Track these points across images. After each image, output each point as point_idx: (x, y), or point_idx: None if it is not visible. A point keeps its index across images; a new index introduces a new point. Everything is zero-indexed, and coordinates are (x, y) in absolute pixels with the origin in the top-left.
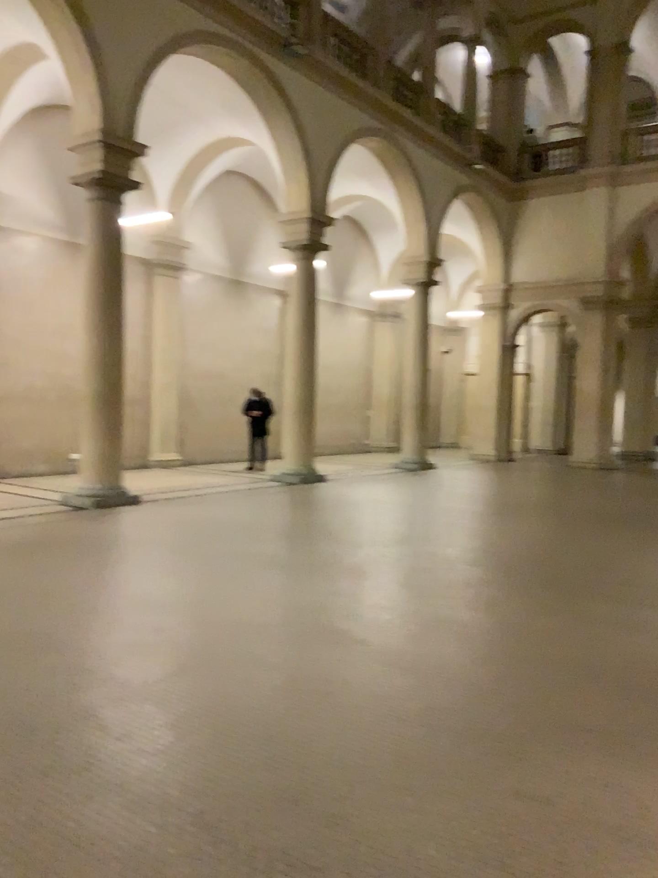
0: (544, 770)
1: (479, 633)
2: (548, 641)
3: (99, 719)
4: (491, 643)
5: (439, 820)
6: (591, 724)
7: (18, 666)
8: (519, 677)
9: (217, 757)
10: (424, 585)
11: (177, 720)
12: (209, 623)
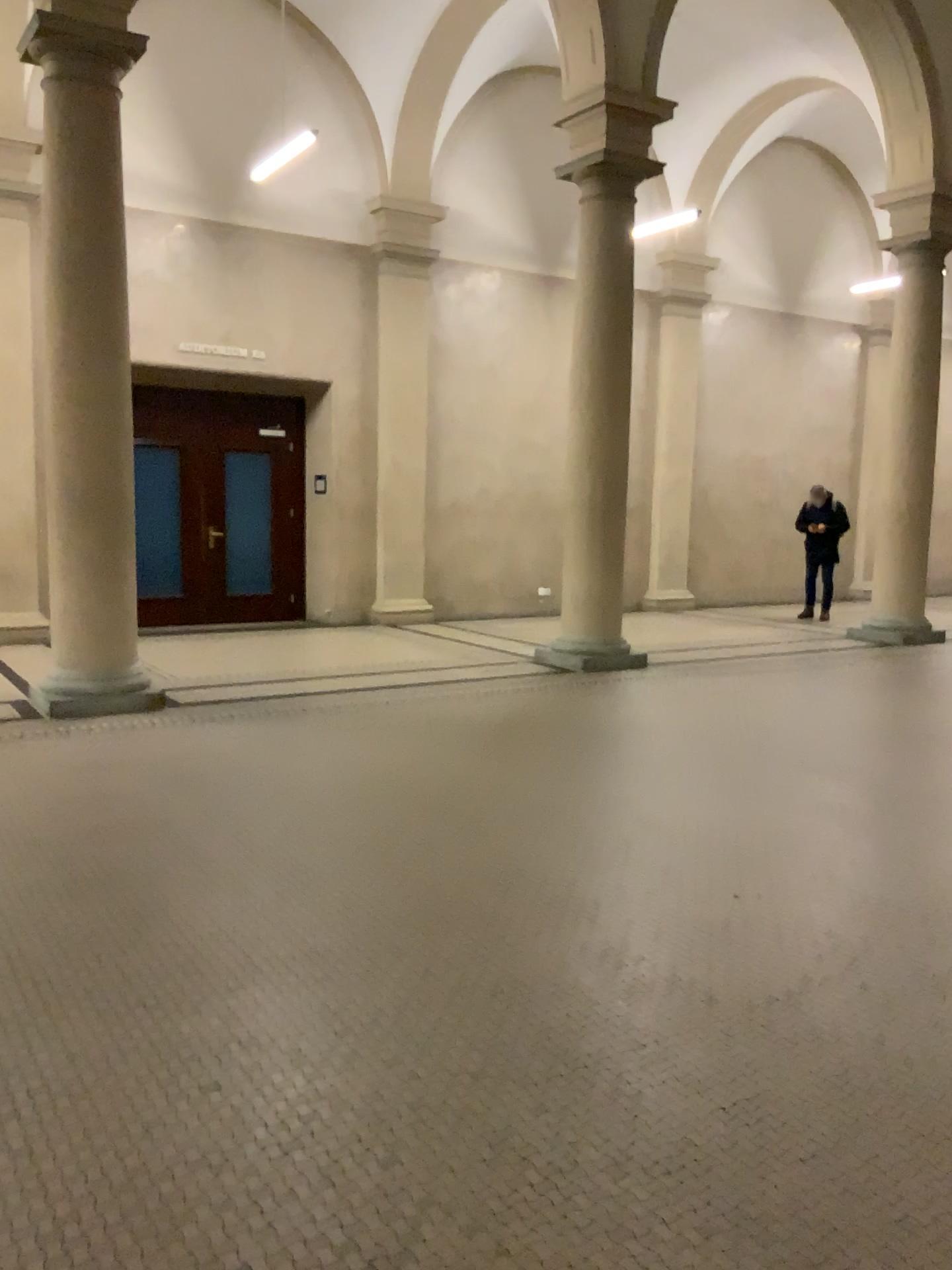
0: None
1: None
2: None
3: (680, 1075)
4: None
5: None
6: None
7: (527, 944)
8: None
9: (931, 1212)
10: None
11: (828, 1105)
12: (825, 898)
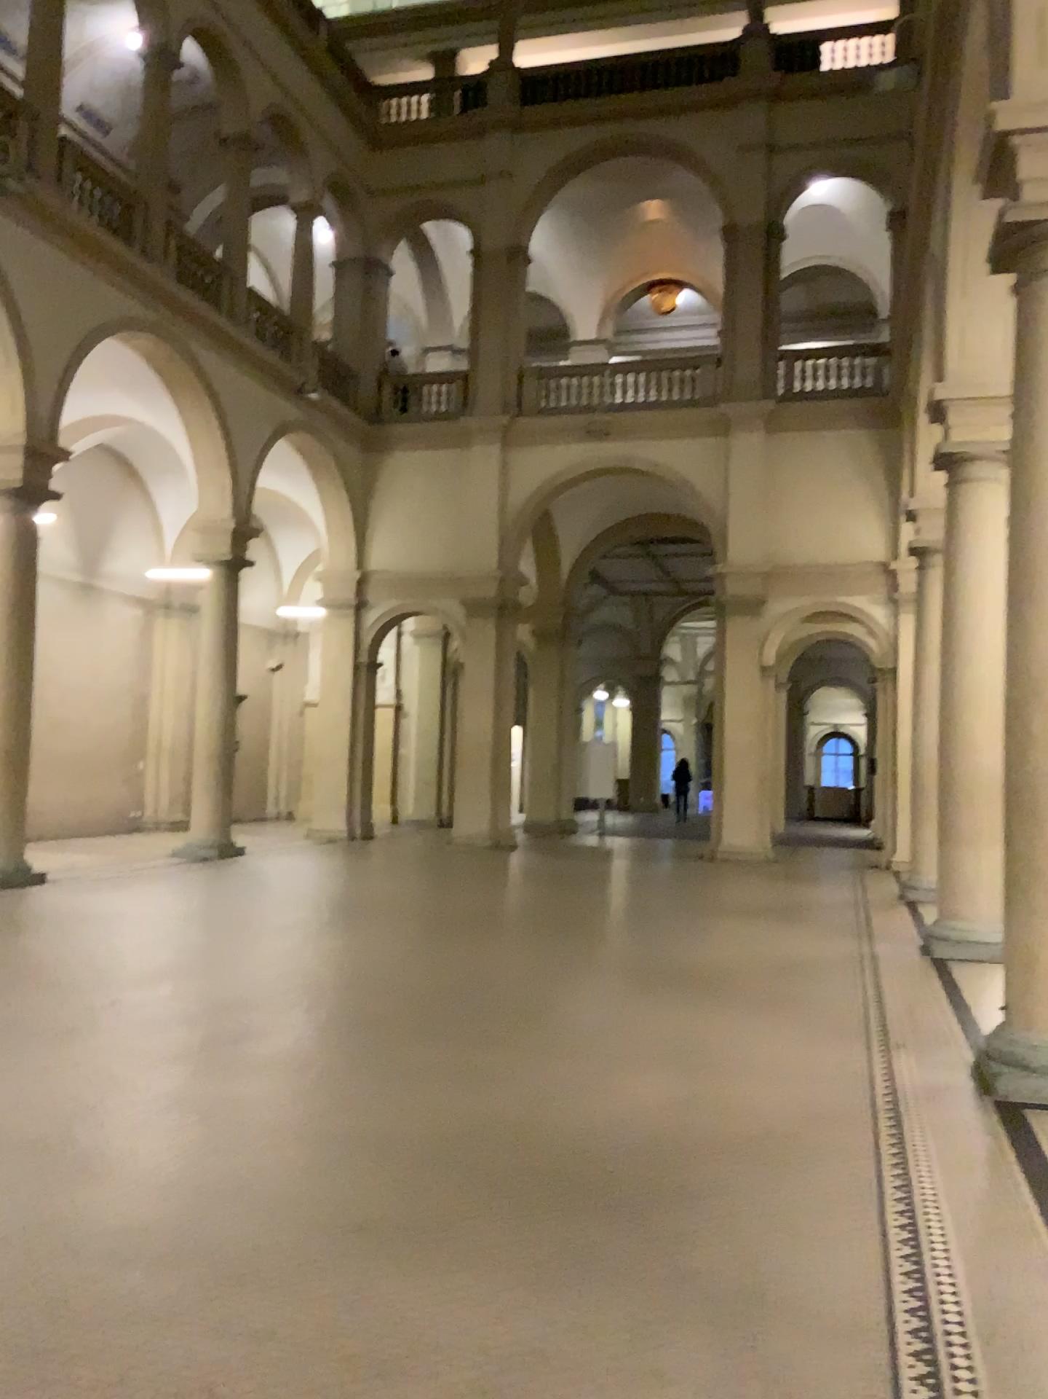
0: (275, 1295)
1: (236, 1109)
2: (337, 1110)
3: None
4: (250, 1122)
5: (92, 1391)
6: (363, 1220)
7: None
8: (278, 1167)
9: None
10: (167, 1043)
11: None
12: None
